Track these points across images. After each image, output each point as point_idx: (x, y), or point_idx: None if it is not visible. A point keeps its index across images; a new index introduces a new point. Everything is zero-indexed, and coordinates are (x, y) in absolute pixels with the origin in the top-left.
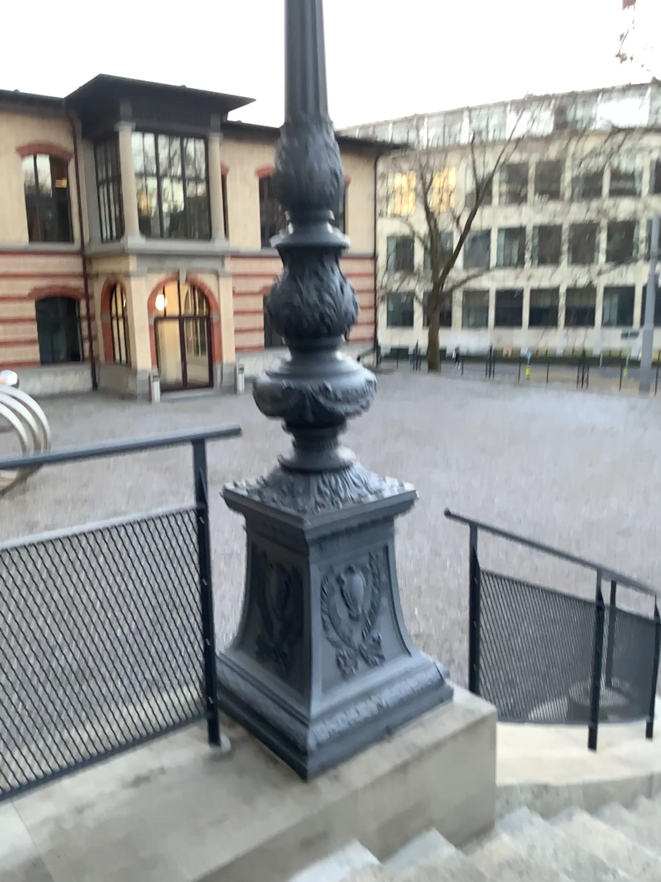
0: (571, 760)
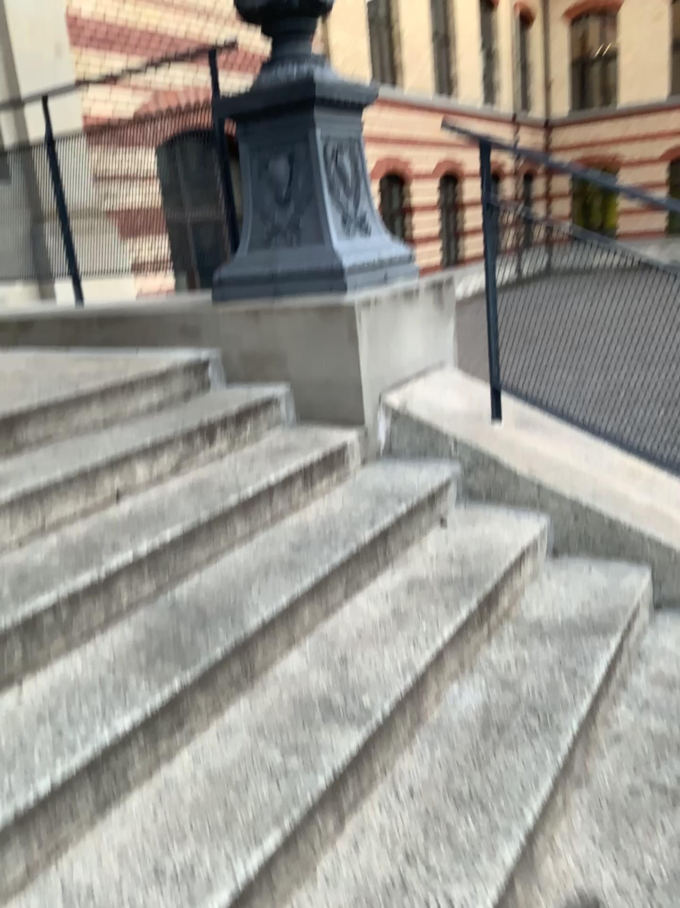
0: (639, 506)
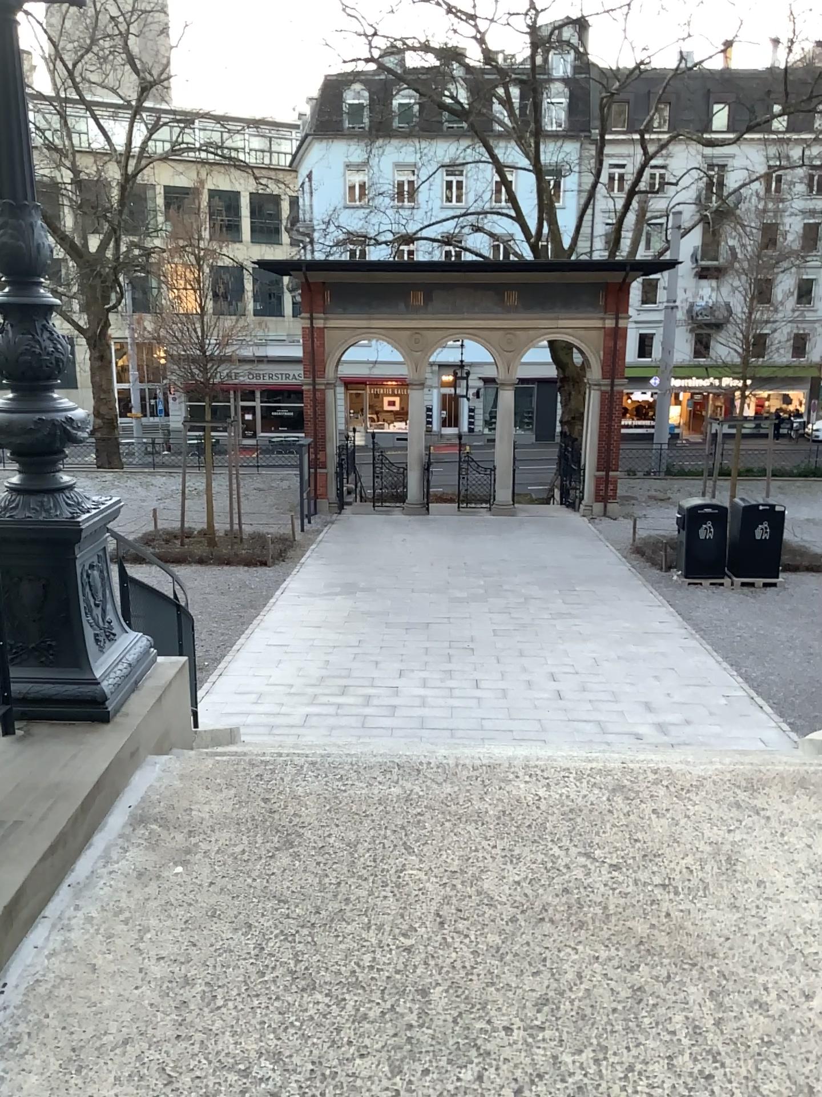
0: None
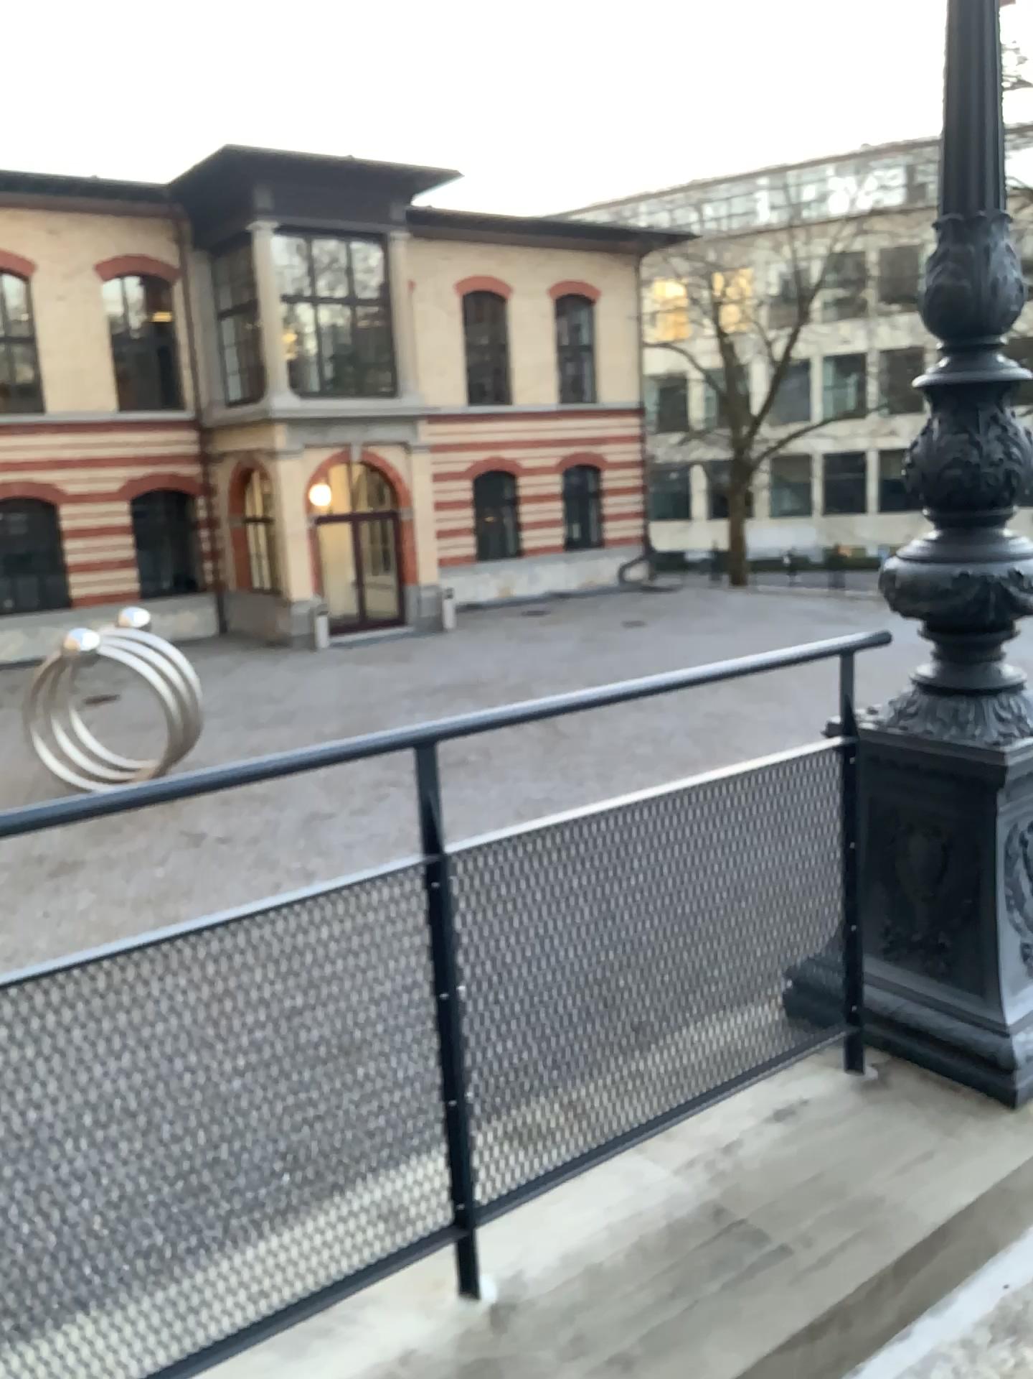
0: None
